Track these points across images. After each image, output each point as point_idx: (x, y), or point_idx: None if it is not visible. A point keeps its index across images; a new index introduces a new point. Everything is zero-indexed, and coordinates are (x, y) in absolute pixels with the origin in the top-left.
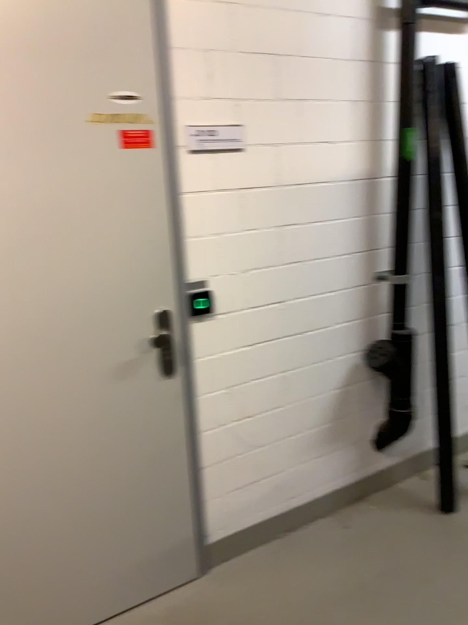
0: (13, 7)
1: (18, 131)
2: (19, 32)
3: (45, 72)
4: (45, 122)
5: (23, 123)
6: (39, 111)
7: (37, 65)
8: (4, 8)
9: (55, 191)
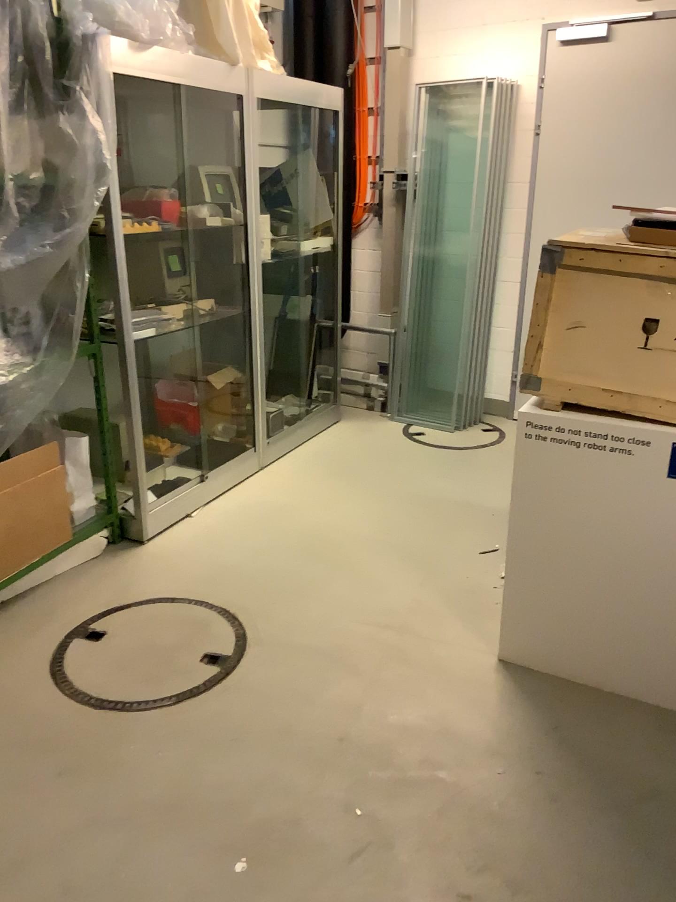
0: (651, 83)
1: (637, 146)
2: (651, 95)
3: (659, 114)
4: (652, 141)
5: (641, 141)
6: (651, 135)
7: (656, 111)
8: (647, 84)
9: (648, 178)
